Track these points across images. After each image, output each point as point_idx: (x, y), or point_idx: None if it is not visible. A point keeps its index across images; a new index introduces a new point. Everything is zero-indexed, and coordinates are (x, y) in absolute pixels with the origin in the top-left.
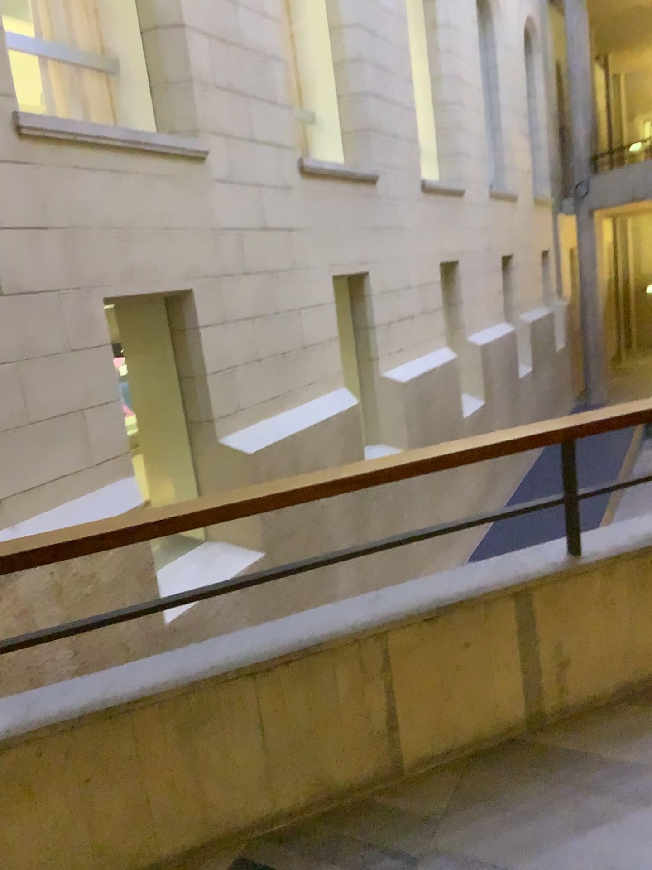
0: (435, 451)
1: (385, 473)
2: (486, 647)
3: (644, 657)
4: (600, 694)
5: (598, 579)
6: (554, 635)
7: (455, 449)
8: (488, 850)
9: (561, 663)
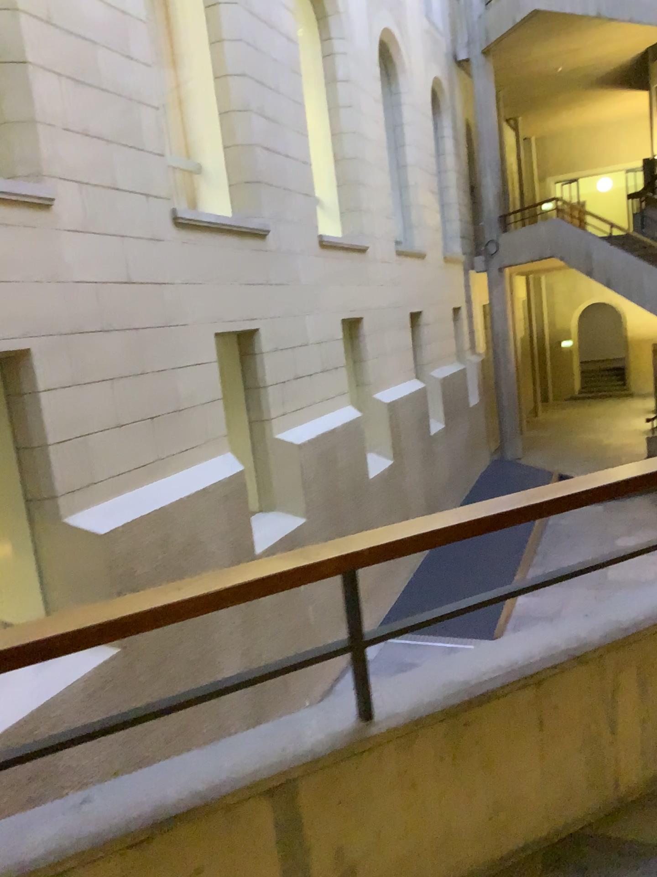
0: (146, 601)
1: (59, 641)
2: (228, 874)
3: (463, 853)
4: None
5: (394, 757)
6: (332, 842)
7: (177, 594)
8: None
9: None
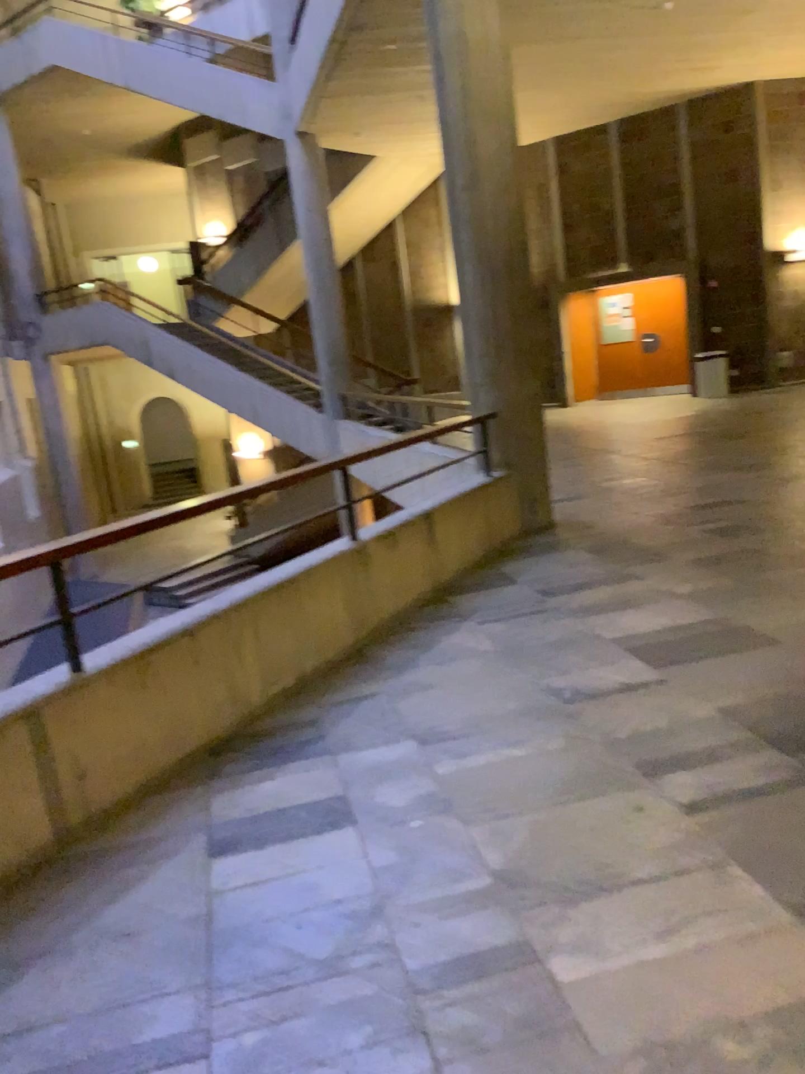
0: None
1: None
2: (3, 774)
3: (154, 753)
4: (120, 797)
5: (102, 689)
6: (69, 749)
7: None
8: (35, 940)
9: (80, 775)
